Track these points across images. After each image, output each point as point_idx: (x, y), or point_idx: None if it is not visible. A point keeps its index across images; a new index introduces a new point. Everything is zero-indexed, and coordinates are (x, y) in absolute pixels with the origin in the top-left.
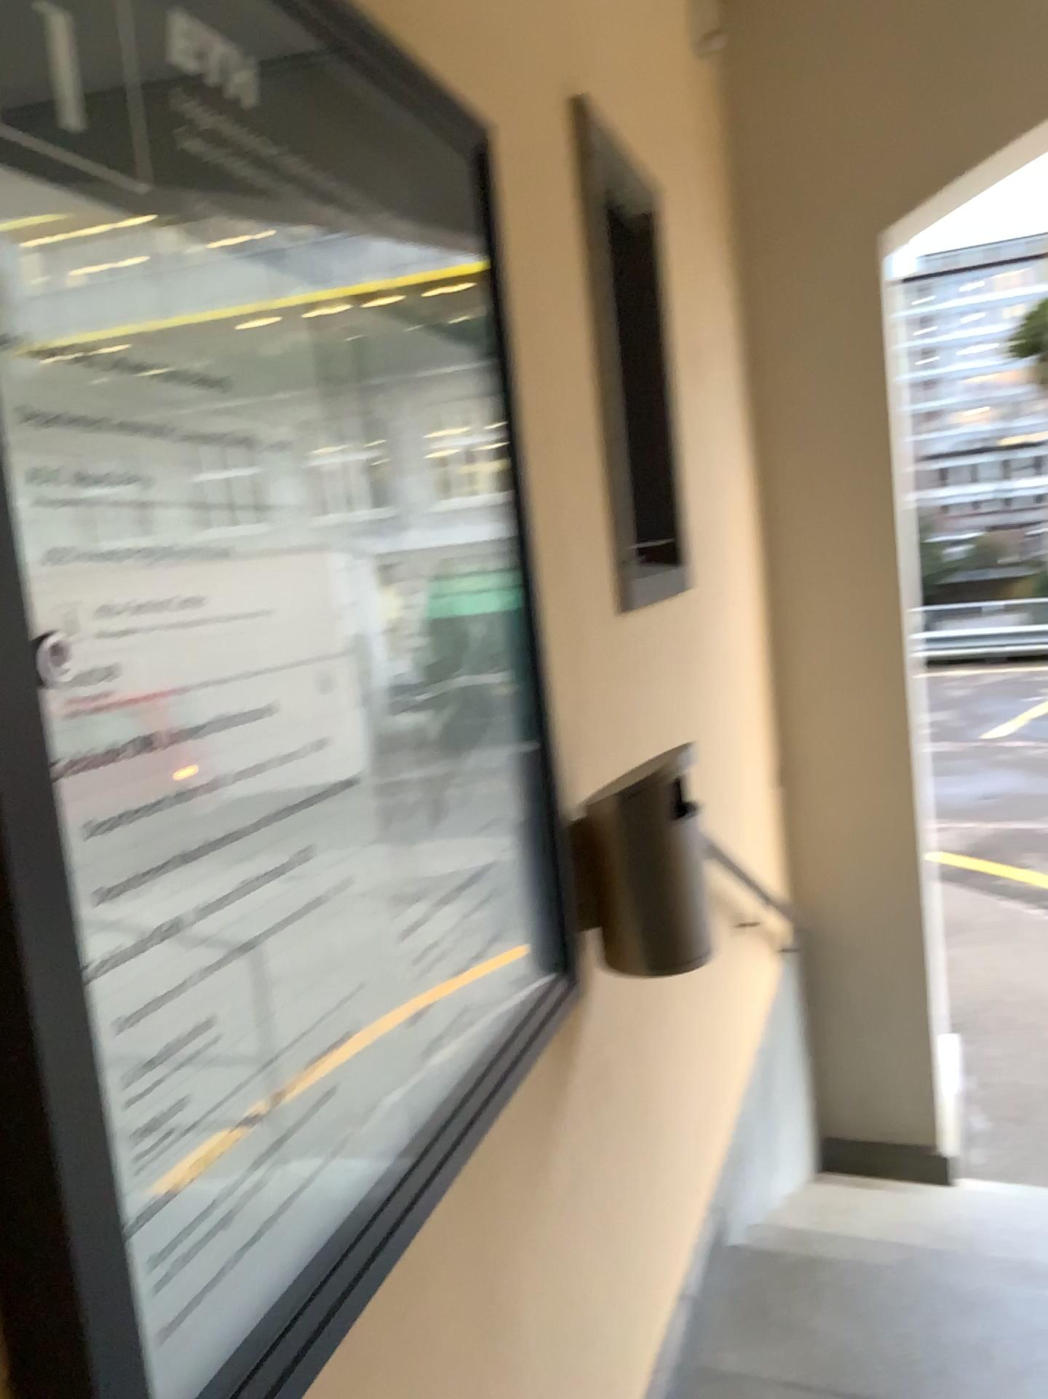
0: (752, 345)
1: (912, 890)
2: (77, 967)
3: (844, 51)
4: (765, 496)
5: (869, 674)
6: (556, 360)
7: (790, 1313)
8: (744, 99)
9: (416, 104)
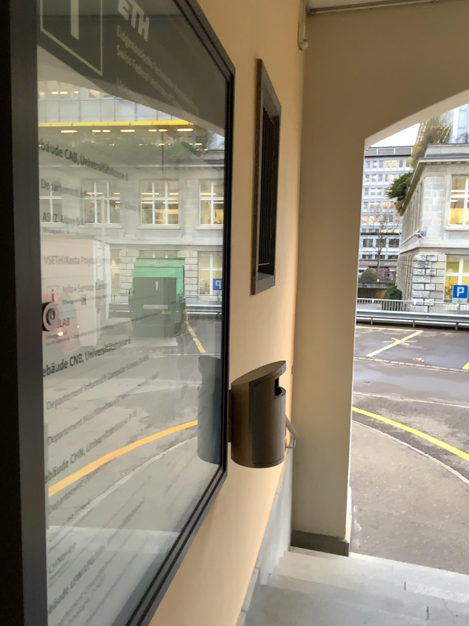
0: (304, 178)
1: (345, 424)
2: (43, 482)
3: (358, 58)
4: (302, 245)
5: (338, 328)
6: (241, 177)
7: (290, 618)
8: (313, 71)
9: (211, 50)
